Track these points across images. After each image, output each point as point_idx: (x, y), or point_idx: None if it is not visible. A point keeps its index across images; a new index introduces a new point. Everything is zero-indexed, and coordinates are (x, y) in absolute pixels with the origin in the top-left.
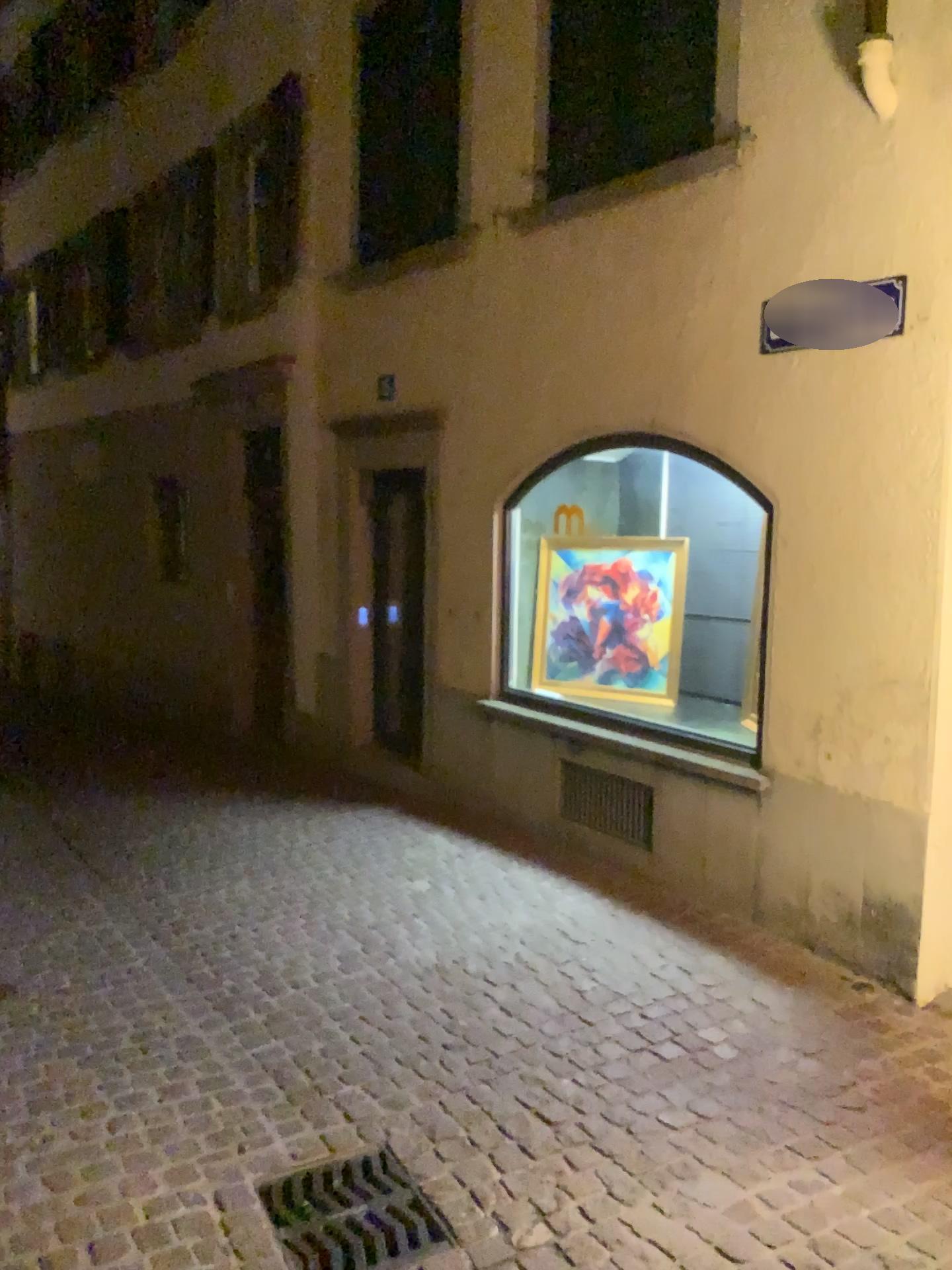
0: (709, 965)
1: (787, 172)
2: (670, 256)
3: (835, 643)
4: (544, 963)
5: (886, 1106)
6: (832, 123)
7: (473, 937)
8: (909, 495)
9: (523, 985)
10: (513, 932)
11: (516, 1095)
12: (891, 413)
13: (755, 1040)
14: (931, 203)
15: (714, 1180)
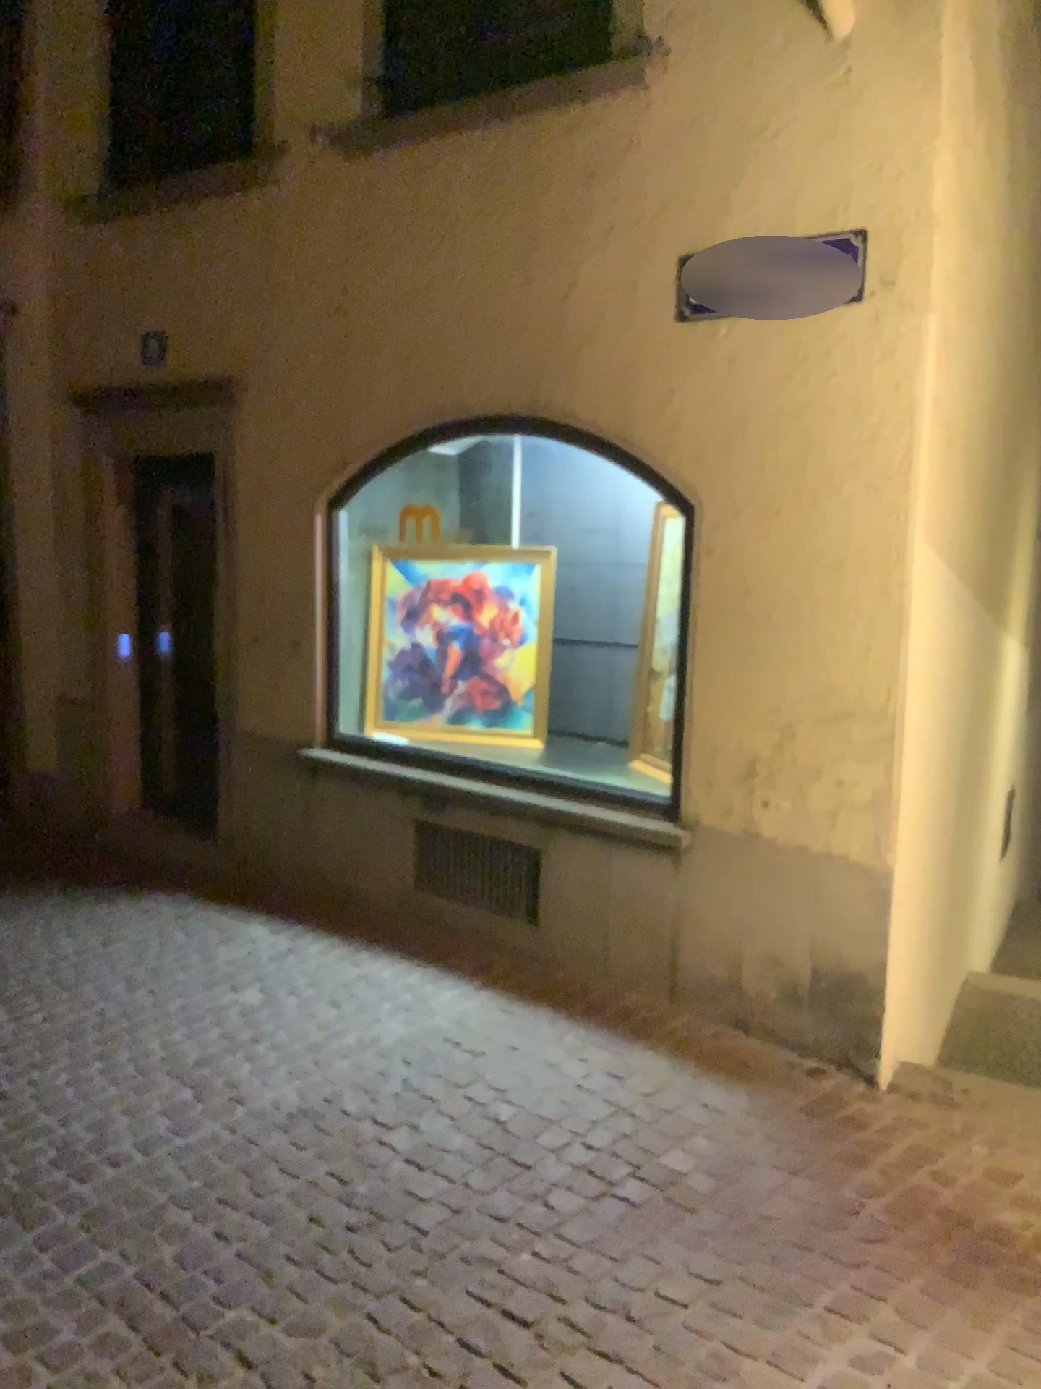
0: (642, 1066)
1: (711, 97)
2: (554, 195)
3: (776, 670)
4: (445, 1089)
5: (912, 1231)
6: (769, 39)
7: (341, 1062)
8: (870, 494)
9: (427, 1124)
10: (393, 1050)
11: (470, 1290)
12: (848, 395)
13: (733, 1163)
14: (900, 143)
15: (764, 1378)
